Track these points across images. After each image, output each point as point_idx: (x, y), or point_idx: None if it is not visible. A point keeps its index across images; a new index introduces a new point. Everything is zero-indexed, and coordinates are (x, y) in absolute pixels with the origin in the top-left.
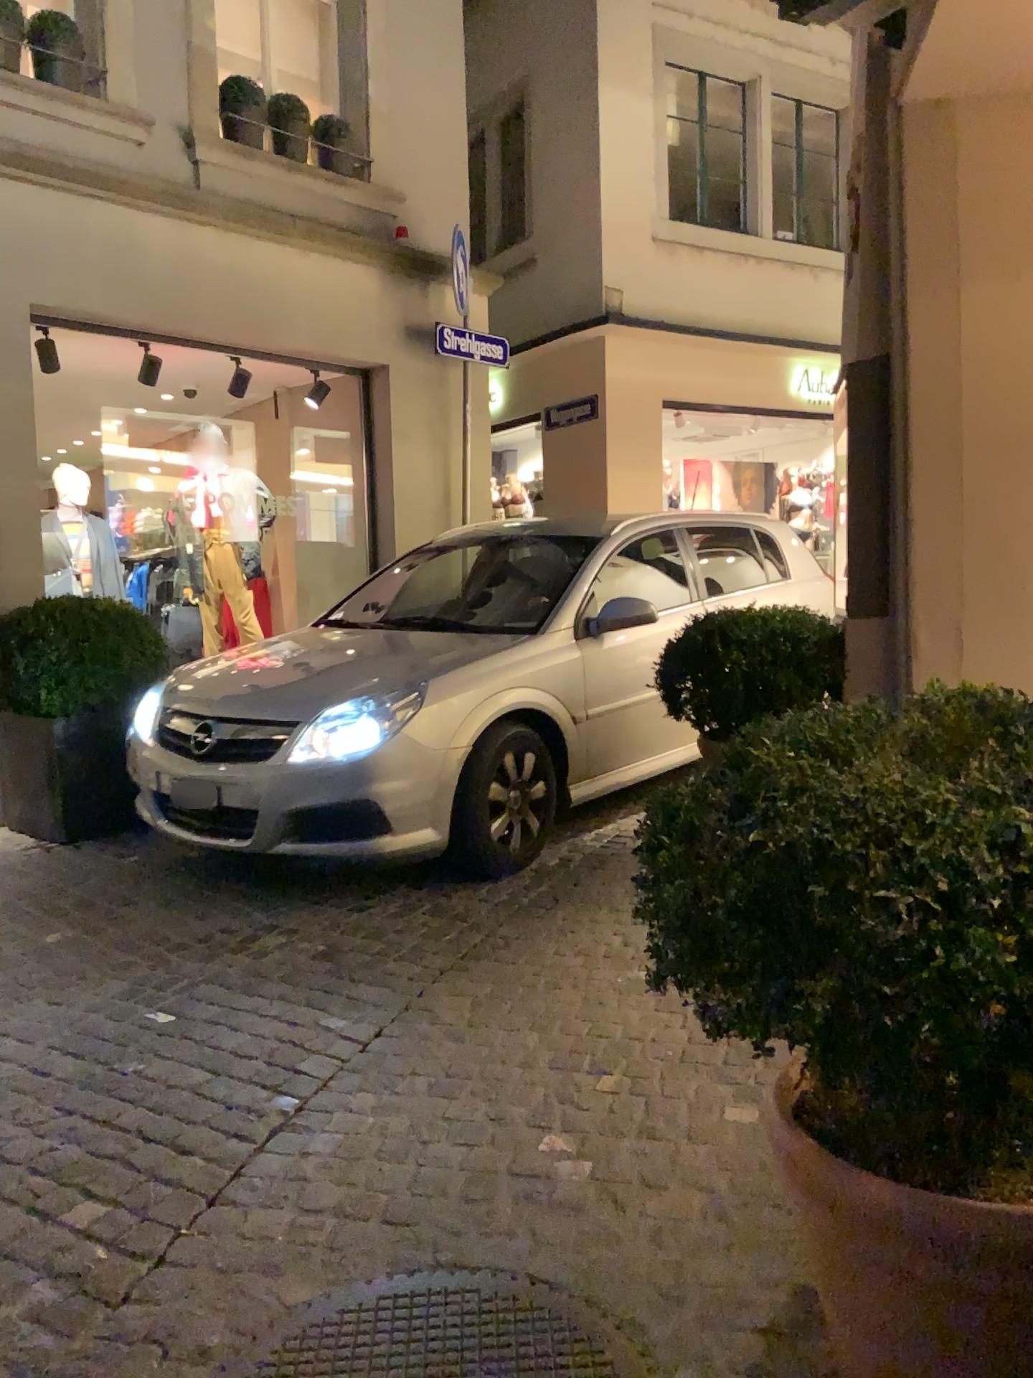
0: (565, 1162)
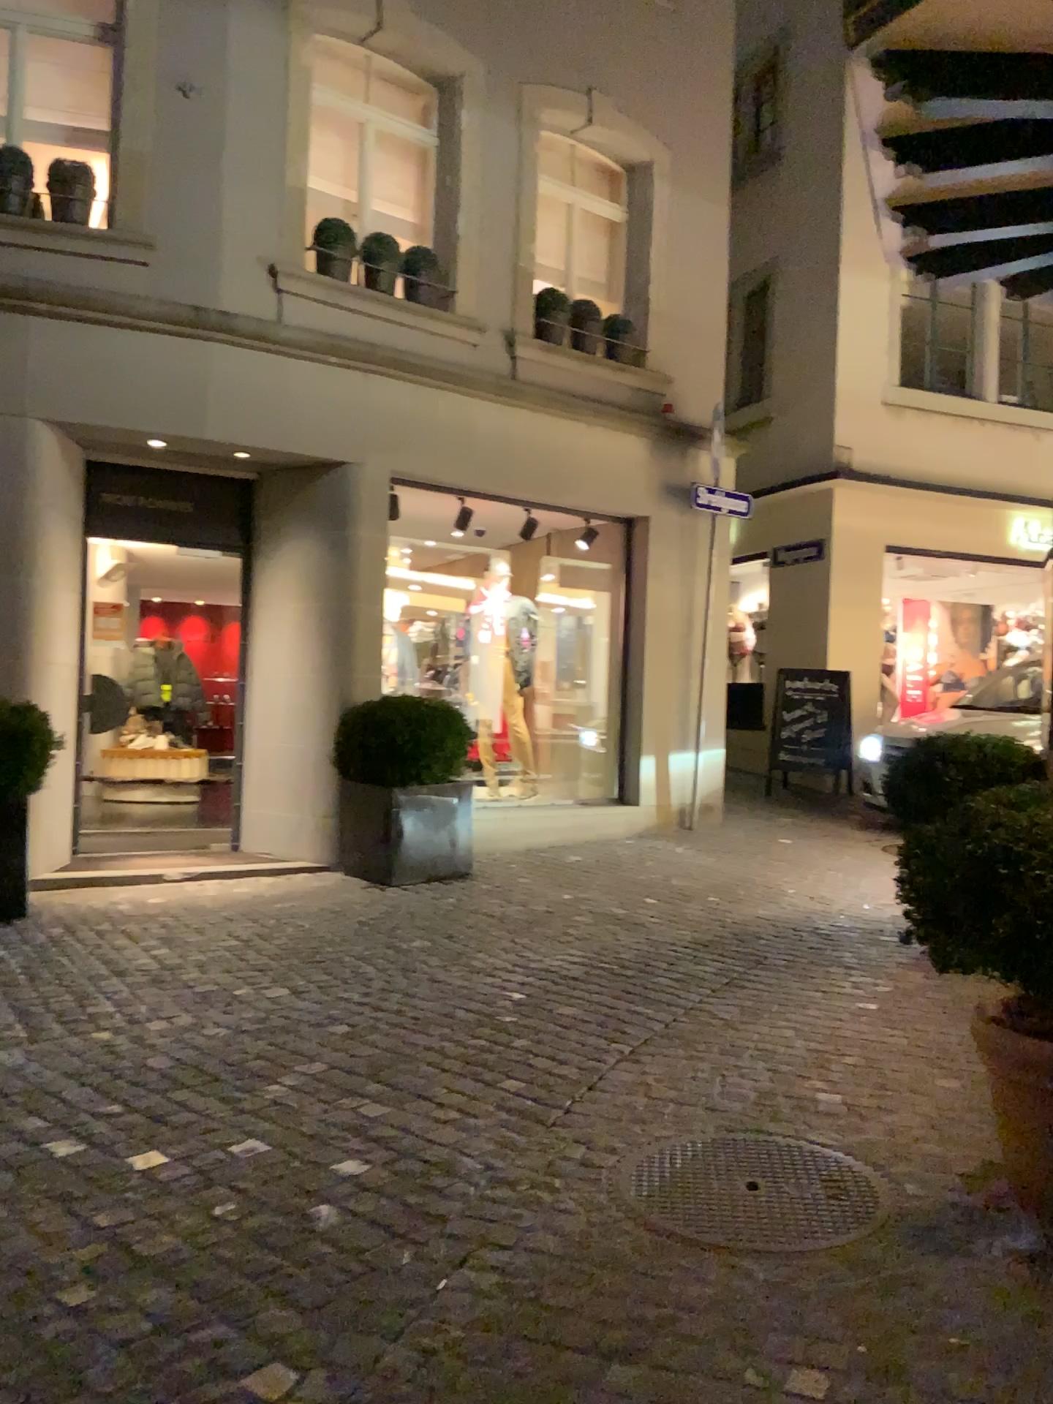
0: (826, 1091)
